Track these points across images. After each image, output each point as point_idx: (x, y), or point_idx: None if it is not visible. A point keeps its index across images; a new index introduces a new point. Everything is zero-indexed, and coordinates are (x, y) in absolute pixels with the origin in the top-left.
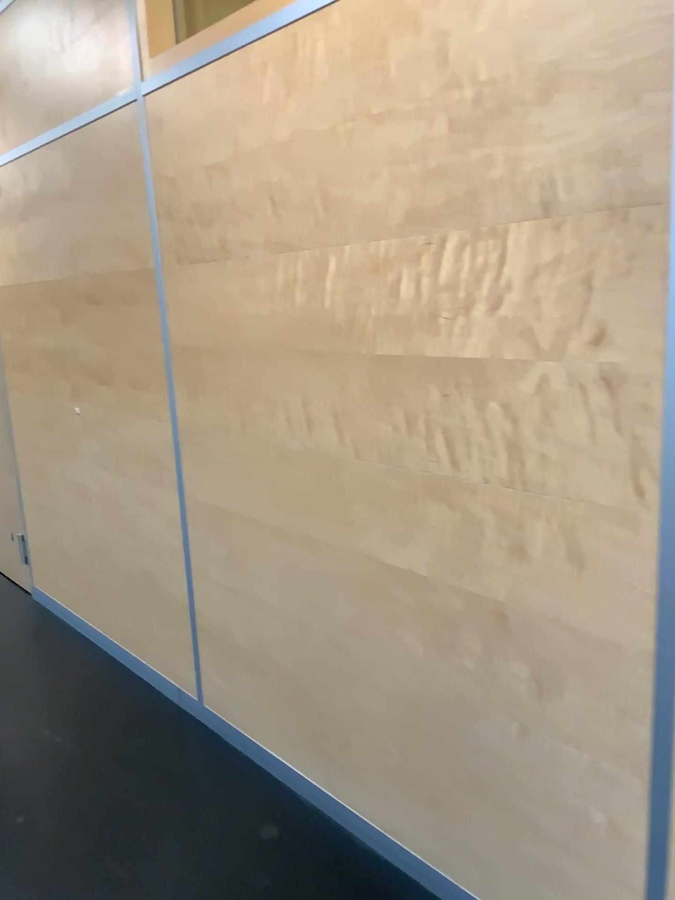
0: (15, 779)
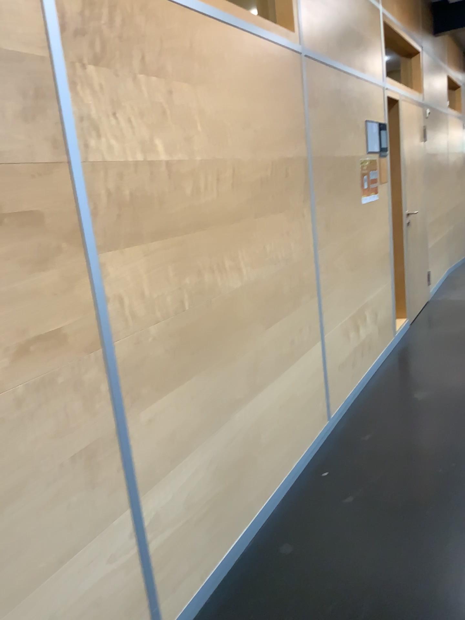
0: None
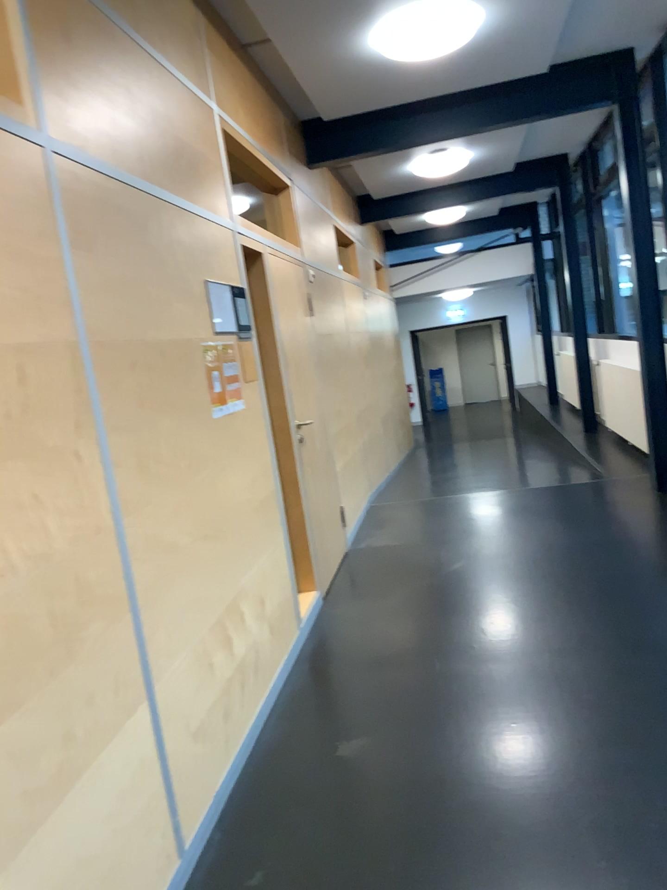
0: None
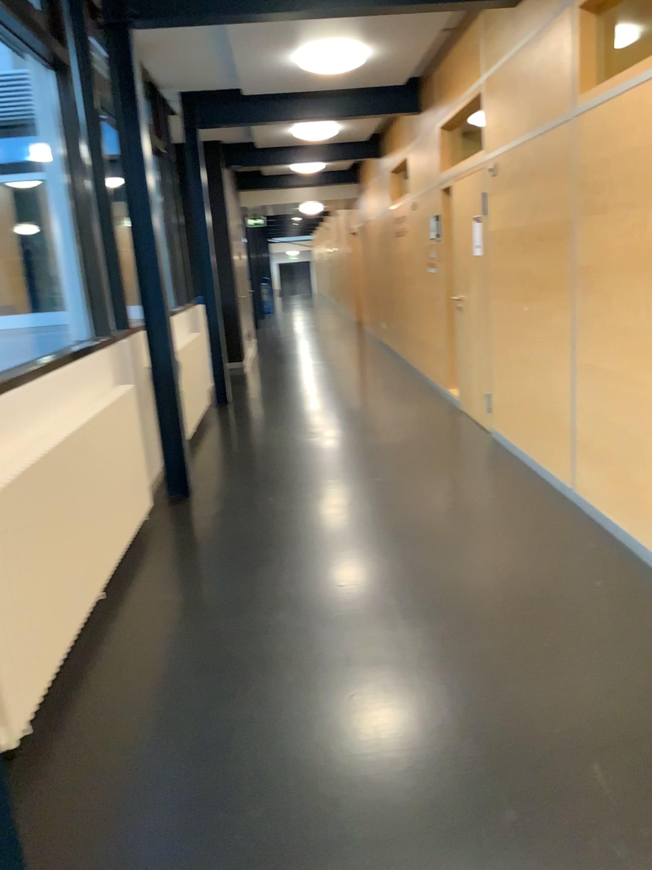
0: (463, 502)
